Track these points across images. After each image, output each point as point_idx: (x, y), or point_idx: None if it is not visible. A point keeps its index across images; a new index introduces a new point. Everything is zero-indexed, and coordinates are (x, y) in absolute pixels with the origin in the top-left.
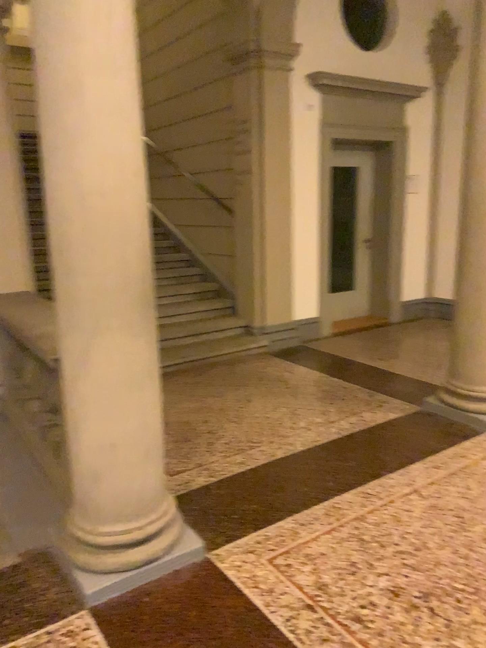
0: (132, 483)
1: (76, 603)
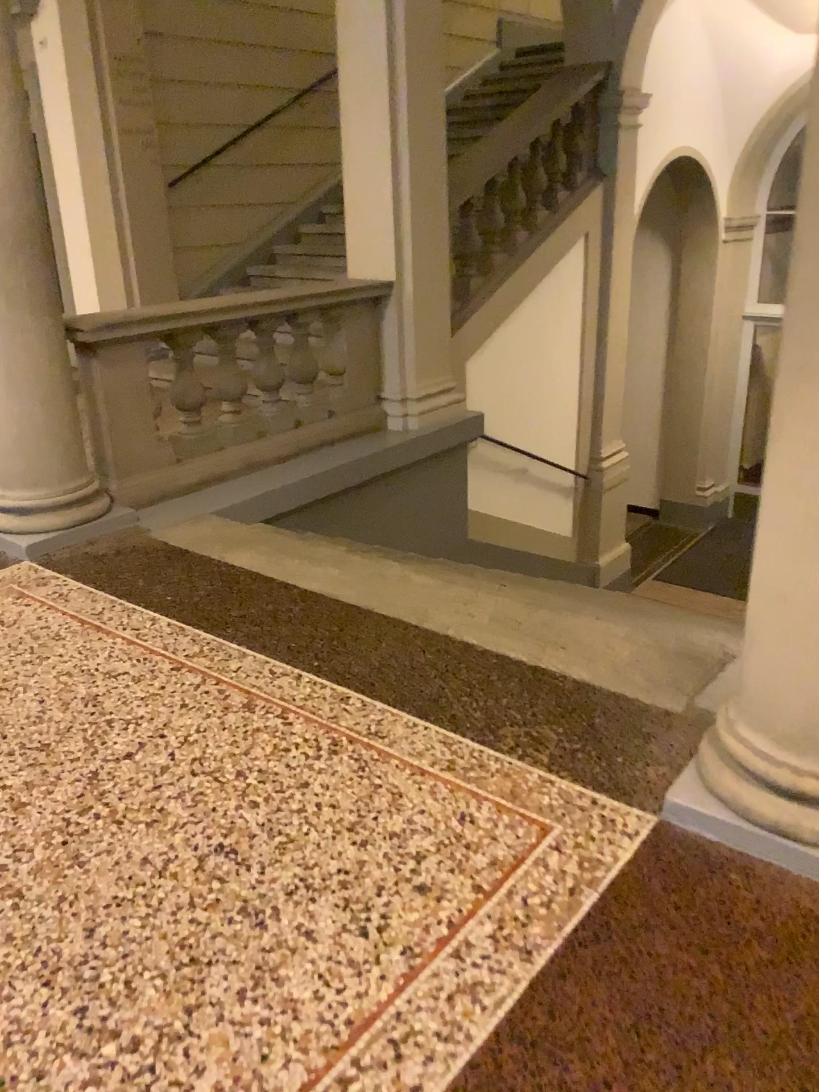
0: (802, 685)
1: (657, 801)
